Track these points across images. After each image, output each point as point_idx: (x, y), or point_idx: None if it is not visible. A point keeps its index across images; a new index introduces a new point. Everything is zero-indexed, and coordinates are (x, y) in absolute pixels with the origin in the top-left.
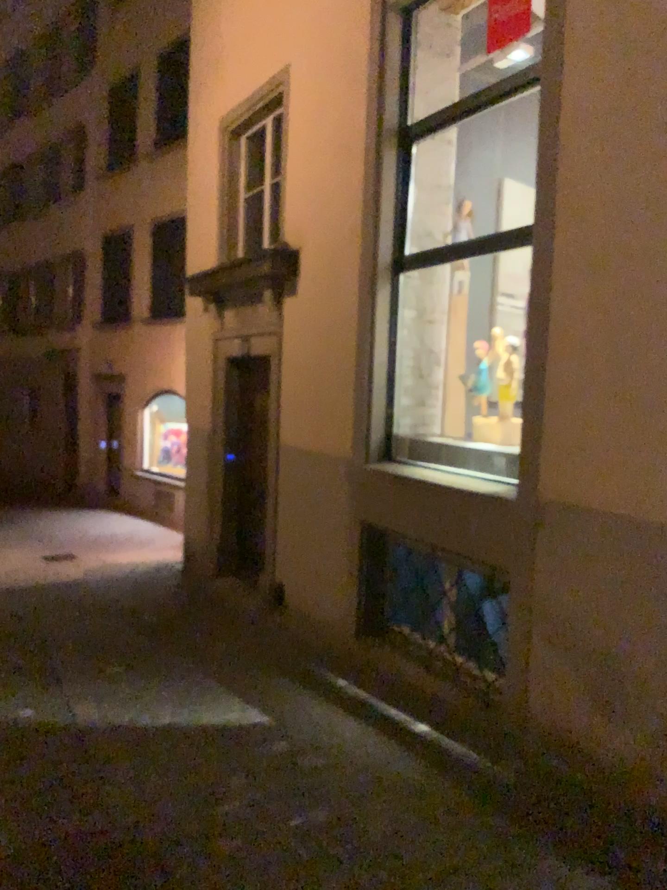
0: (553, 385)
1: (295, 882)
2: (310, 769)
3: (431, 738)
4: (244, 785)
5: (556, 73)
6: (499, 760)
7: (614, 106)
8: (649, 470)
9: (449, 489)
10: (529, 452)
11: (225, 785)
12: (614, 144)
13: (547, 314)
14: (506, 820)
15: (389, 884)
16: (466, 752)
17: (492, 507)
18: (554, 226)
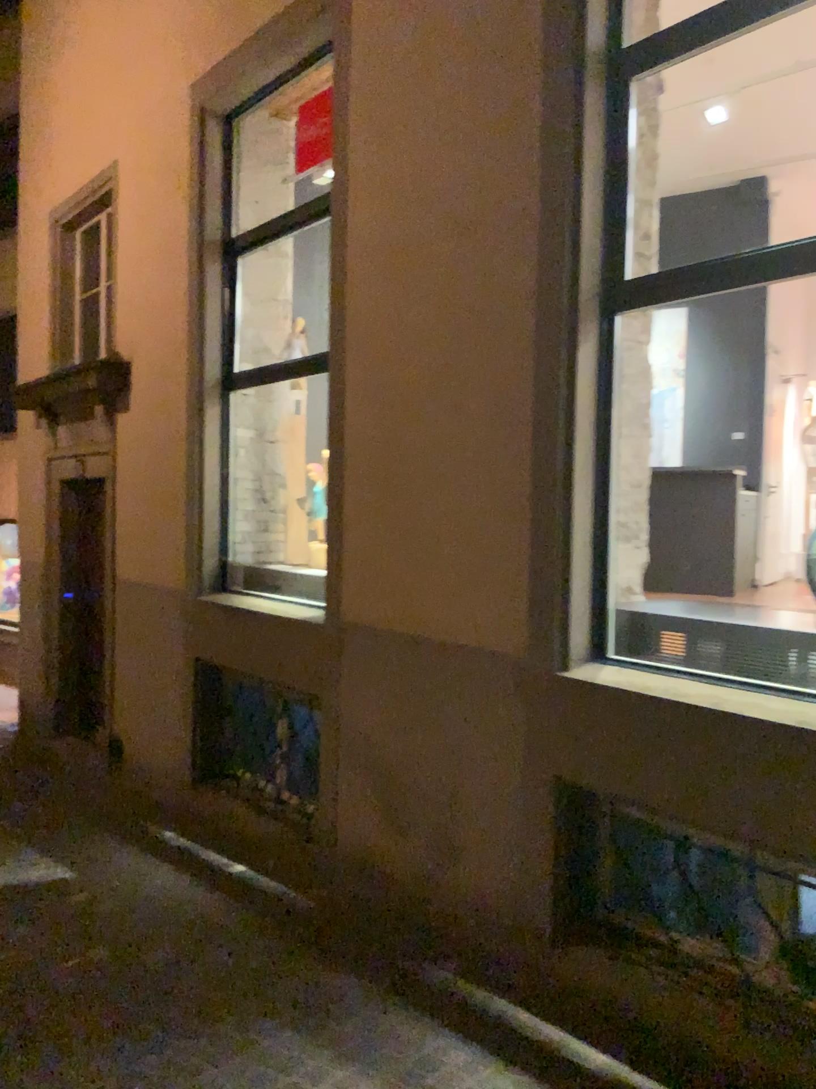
0: (348, 507)
1: (52, 1015)
2: (100, 916)
3: (241, 877)
4: (24, 937)
5: (344, 202)
6: (304, 891)
7: (387, 240)
8: (422, 589)
9: (268, 618)
10: (330, 576)
11: (4, 938)
12: (388, 275)
13: (341, 438)
14: (287, 941)
15: (148, 1005)
16: (273, 887)
17: (304, 634)
18: (345, 352)
